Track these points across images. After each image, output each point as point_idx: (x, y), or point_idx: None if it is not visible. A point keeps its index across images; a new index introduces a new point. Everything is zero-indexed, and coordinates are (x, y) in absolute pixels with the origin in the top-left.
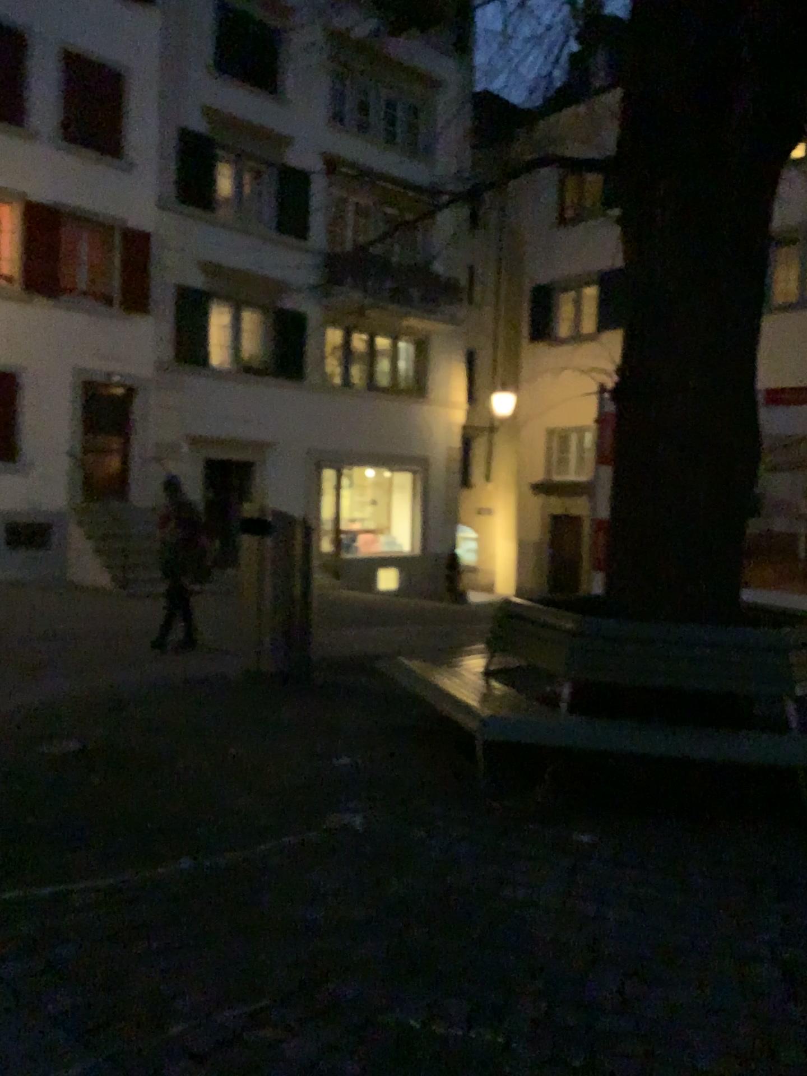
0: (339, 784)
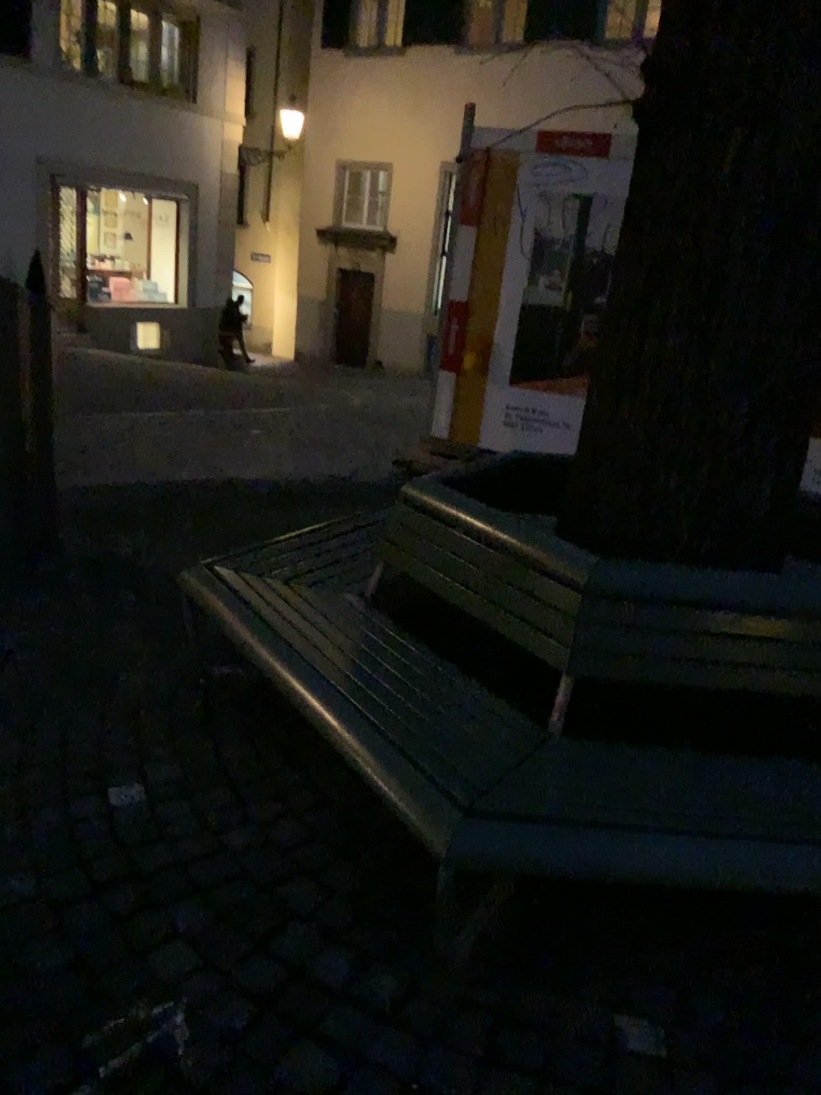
0: (132, 905)
